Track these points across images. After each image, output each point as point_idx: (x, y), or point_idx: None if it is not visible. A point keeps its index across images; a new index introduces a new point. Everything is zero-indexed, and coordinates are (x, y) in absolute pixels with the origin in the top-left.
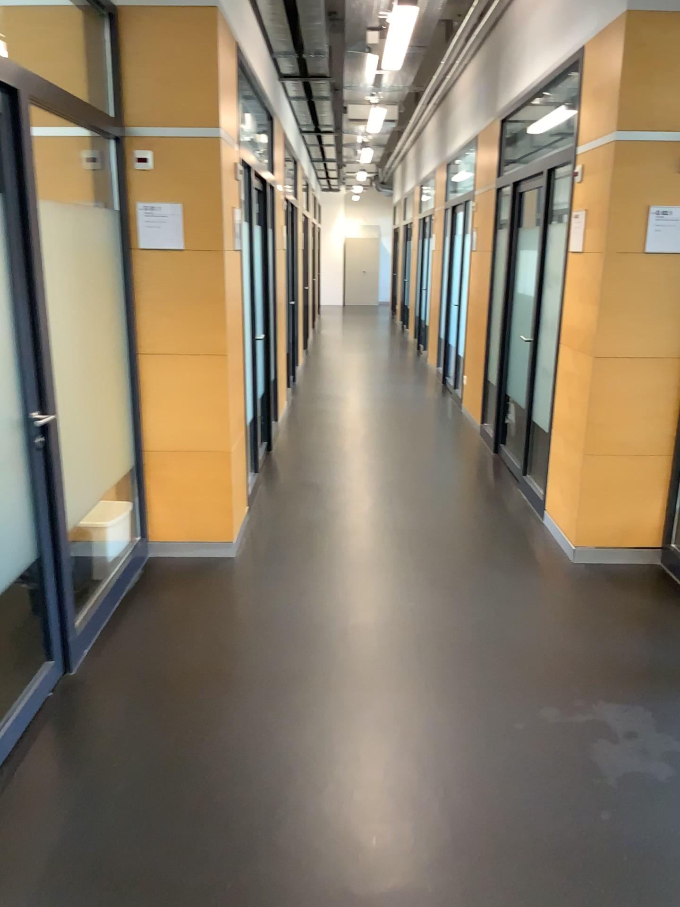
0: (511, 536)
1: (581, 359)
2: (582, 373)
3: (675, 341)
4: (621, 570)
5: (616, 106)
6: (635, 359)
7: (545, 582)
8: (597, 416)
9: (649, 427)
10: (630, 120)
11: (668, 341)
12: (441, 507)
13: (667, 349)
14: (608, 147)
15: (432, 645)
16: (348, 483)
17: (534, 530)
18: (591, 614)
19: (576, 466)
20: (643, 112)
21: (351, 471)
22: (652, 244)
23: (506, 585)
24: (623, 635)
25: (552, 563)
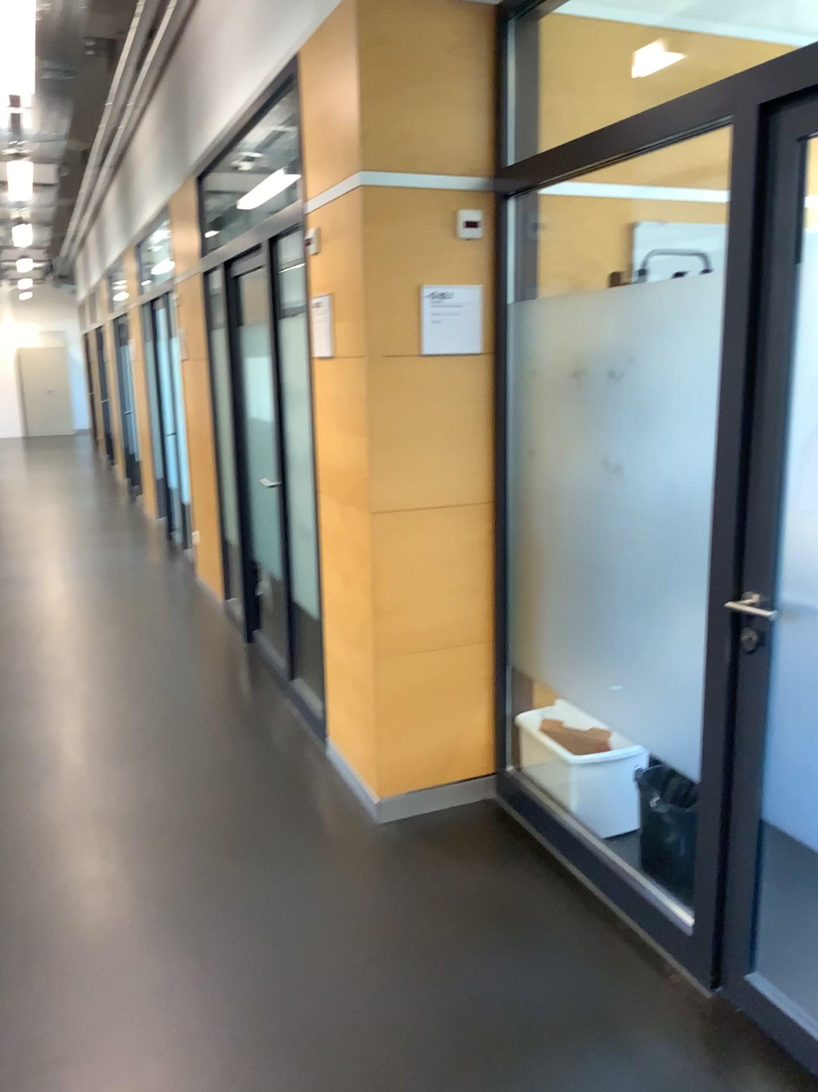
0: (284, 792)
1: (352, 516)
2: (357, 536)
3: (482, 480)
4: (449, 823)
5: (356, 136)
6: (430, 510)
7: (345, 876)
8: (387, 599)
9: (462, 607)
10: (378, 156)
11: (472, 479)
12: (170, 759)
13: (472, 492)
14: (351, 197)
15: (164, 1089)
16: (15, 740)
17: (315, 772)
18: (422, 928)
19: (365, 675)
20: (395, 145)
21: (20, 716)
22: (433, 339)
23: (285, 899)
24: (479, 962)
25: (350, 833)
